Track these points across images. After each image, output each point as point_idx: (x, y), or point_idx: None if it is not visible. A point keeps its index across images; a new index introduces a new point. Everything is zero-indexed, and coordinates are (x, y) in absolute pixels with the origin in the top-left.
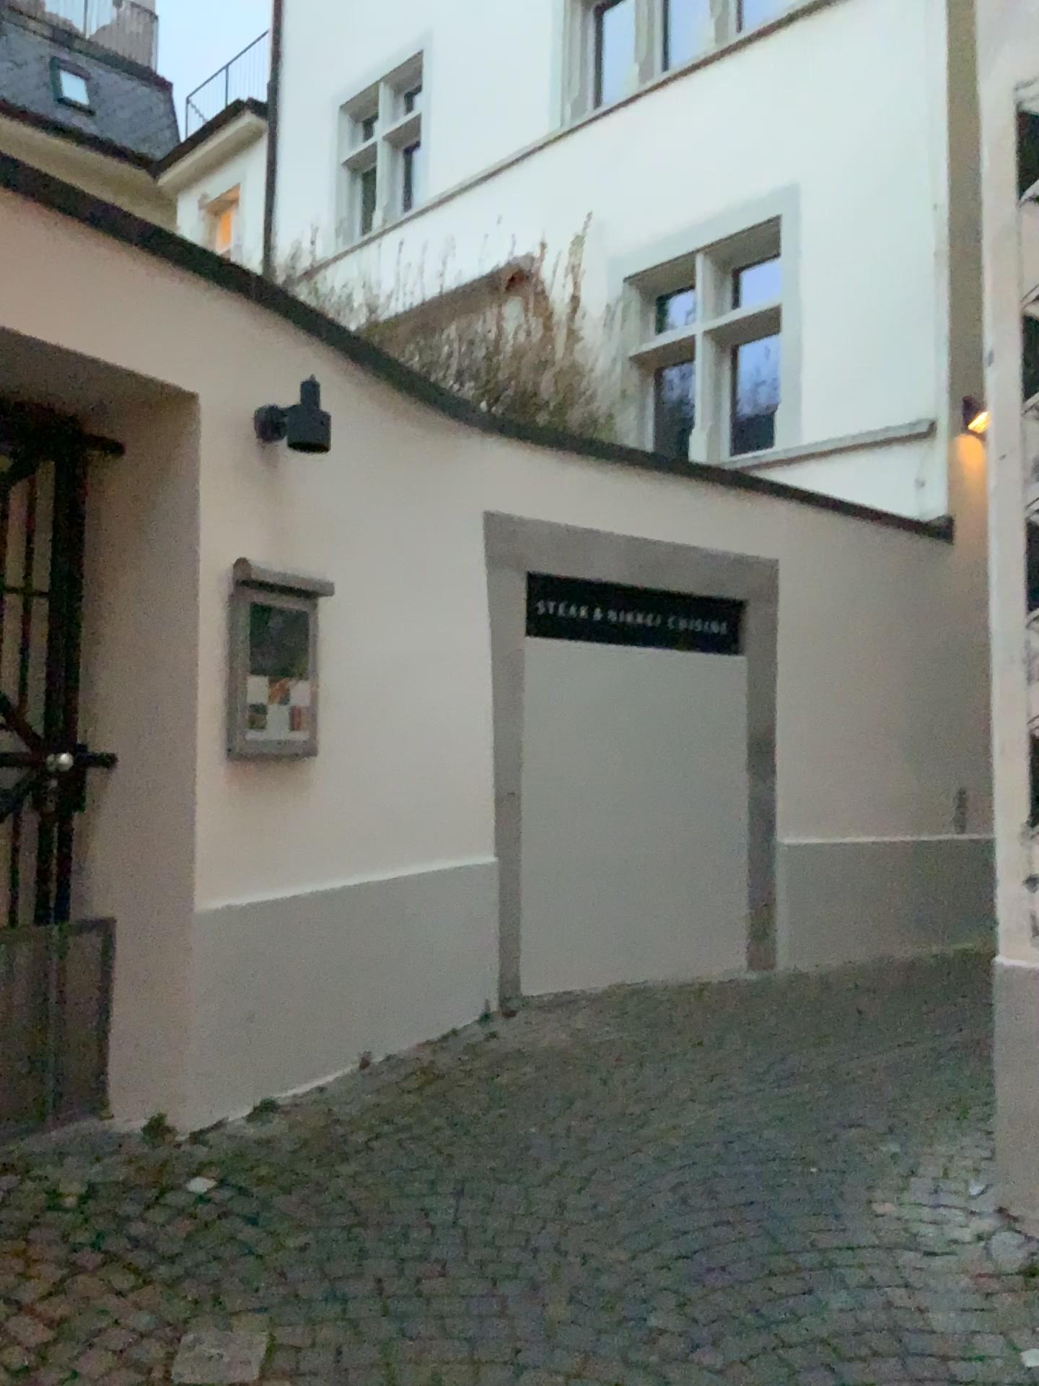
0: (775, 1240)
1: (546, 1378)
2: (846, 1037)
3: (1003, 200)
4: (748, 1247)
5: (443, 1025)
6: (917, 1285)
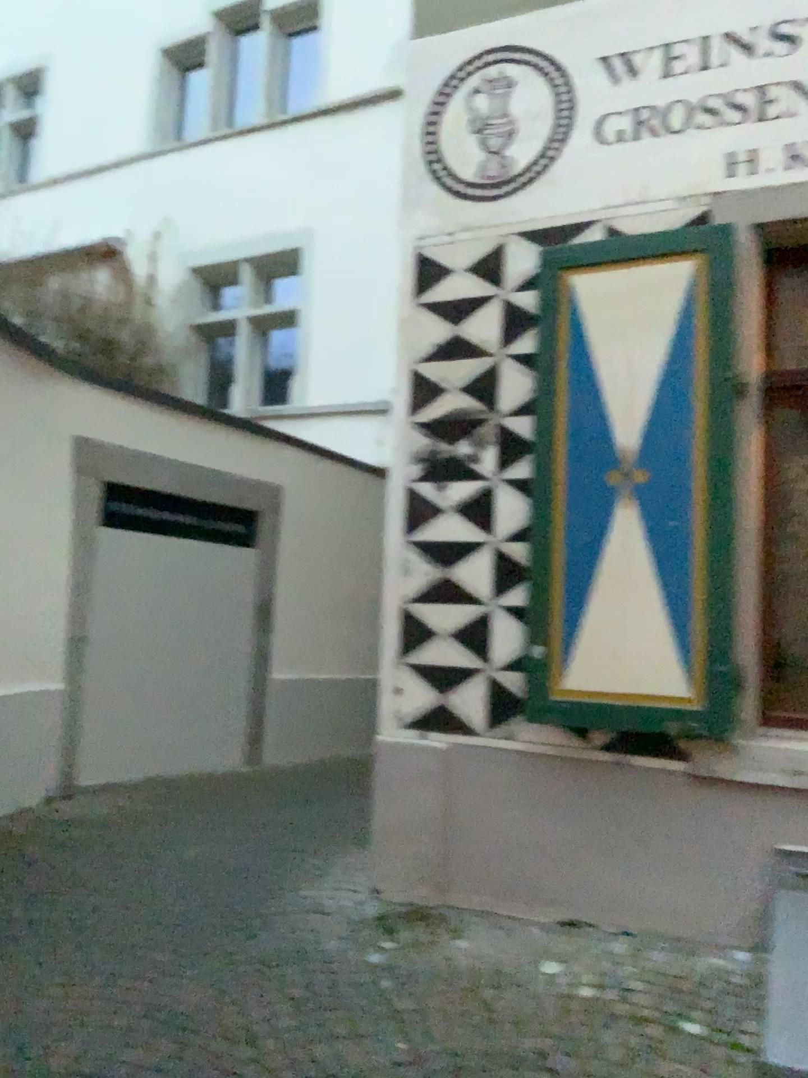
0: (236, 910)
1: (85, 986)
2: (301, 802)
3: (407, 298)
4: (219, 915)
5: (17, 802)
6: (317, 926)
